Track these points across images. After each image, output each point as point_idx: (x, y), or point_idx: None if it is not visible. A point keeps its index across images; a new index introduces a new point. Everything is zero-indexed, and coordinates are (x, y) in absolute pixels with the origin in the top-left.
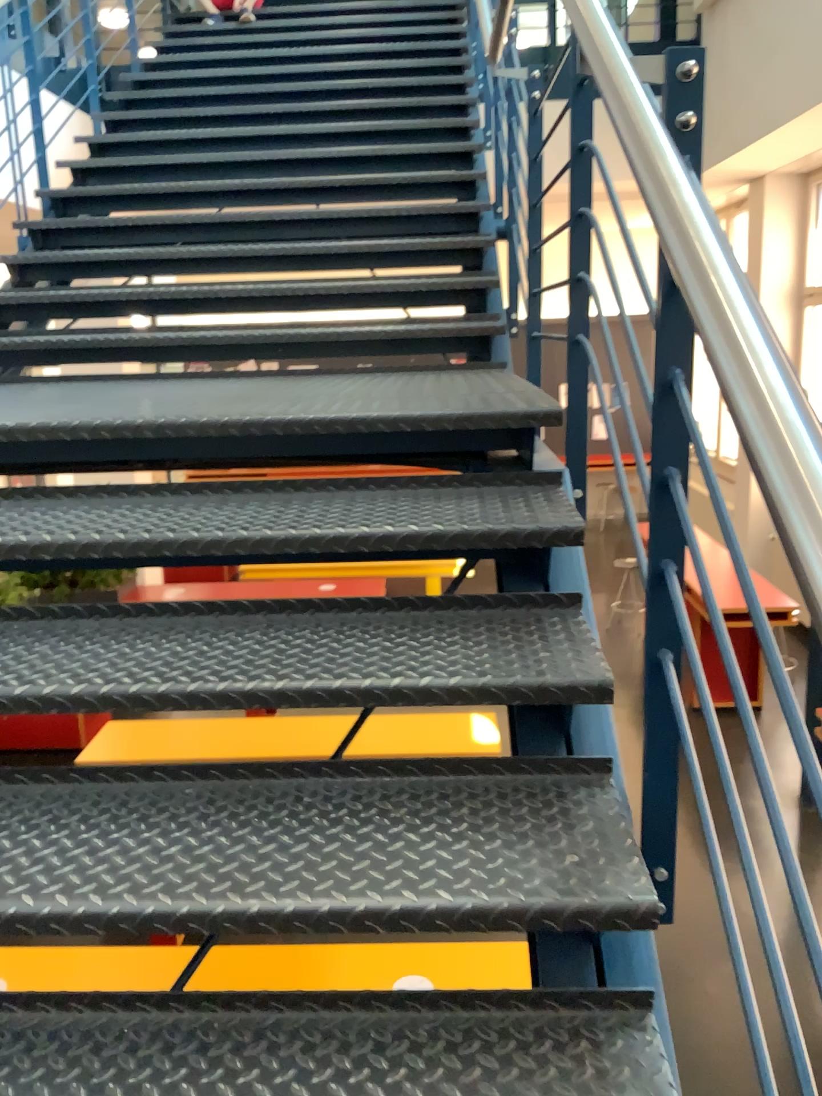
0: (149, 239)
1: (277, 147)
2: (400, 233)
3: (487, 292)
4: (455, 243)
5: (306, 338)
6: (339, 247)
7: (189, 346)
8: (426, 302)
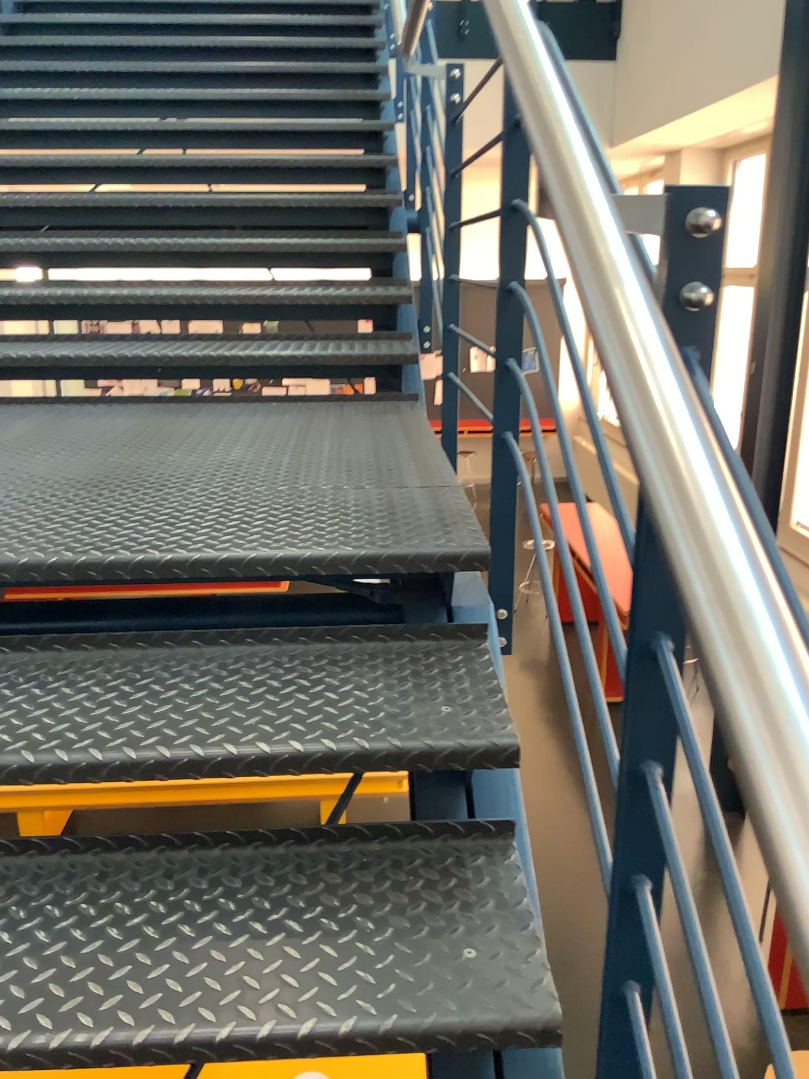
0: (13, 227)
1: (166, 118)
2: (301, 233)
3: (397, 310)
4: (362, 248)
5: (190, 365)
6: (232, 248)
7: (53, 371)
8: (330, 321)
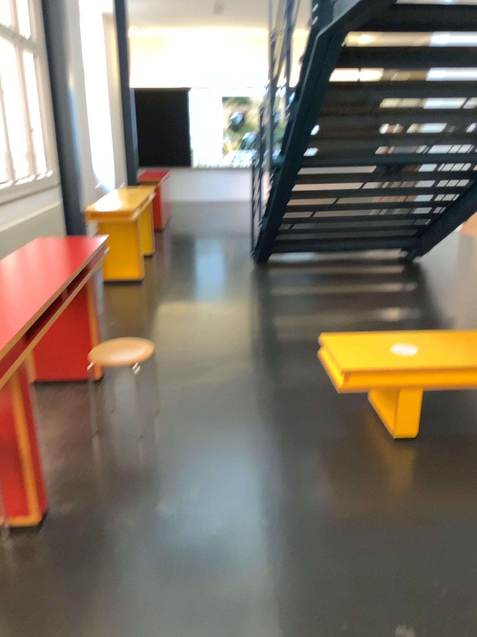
0: None
1: None
2: None
3: None
4: None
5: None
6: None
7: None
8: None
